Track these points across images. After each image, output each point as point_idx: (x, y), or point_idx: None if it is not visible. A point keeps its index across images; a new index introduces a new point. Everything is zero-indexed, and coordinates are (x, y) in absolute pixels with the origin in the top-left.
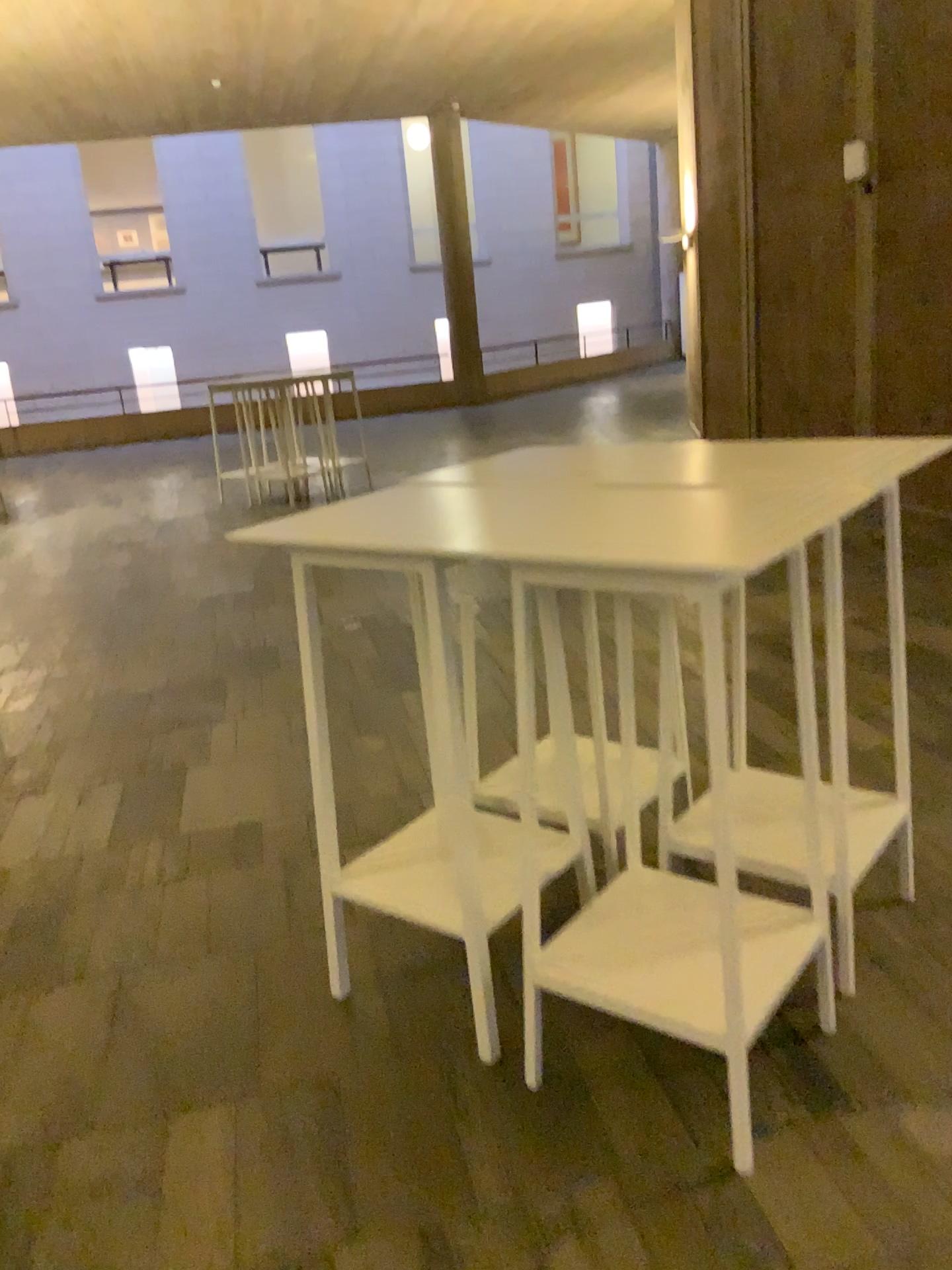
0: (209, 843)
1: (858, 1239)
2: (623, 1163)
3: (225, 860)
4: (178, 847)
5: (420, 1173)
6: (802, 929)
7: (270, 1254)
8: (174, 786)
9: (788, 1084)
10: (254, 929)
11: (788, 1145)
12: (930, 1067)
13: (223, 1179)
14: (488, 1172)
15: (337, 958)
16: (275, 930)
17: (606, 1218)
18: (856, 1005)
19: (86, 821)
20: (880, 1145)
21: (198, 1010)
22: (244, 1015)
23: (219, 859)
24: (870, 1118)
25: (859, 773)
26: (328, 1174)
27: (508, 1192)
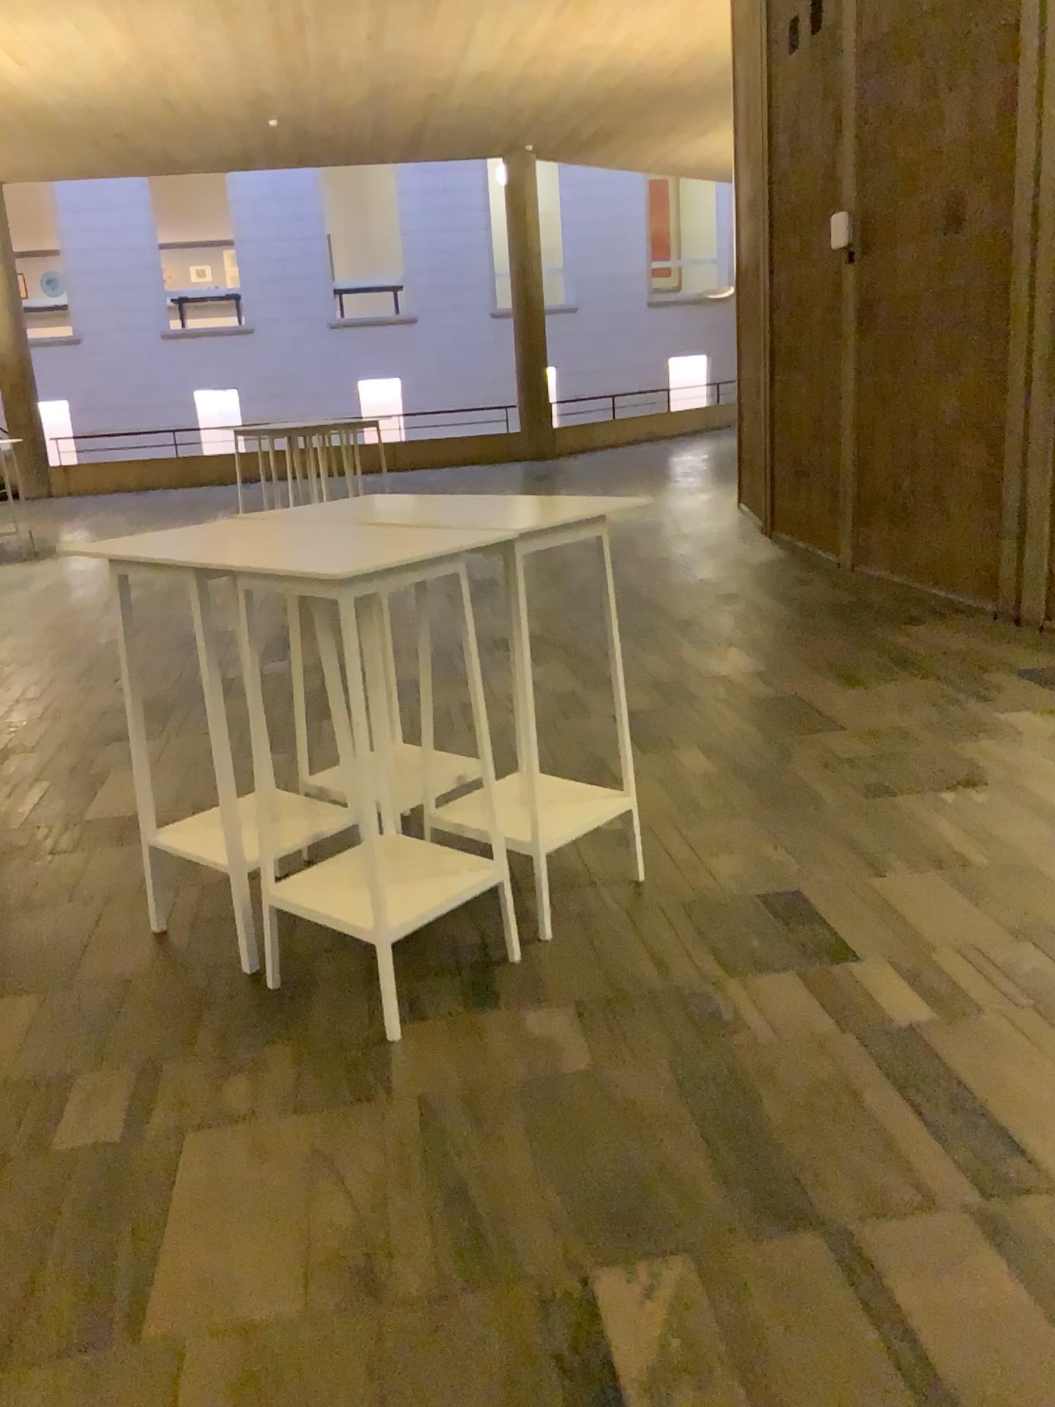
0: (103, 825)
1: (442, 1074)
2: (308, 1030)
3: (110, 837)
4: (77, 827)
5: (158, 1030)
6: (482, 873)
7: (29, 1069)
8: (92, 783)
9: (459, 991)
10: (111, 884)
11: (432, 1025)
12: (569, 983)
13: (16, 1029)
14: (207, 1032)
15: (155, 897)
16: (127, 885)
17: (276, 1059)
18: (545, 946)
19: (9, 807)
20: (498, 1027)
21: (43, 934)
22: (78, 938)
23: (105, 836)
24: (502, 1011)
25: (666, 791)
26: (93, 1029)
27: (214, 1043)
